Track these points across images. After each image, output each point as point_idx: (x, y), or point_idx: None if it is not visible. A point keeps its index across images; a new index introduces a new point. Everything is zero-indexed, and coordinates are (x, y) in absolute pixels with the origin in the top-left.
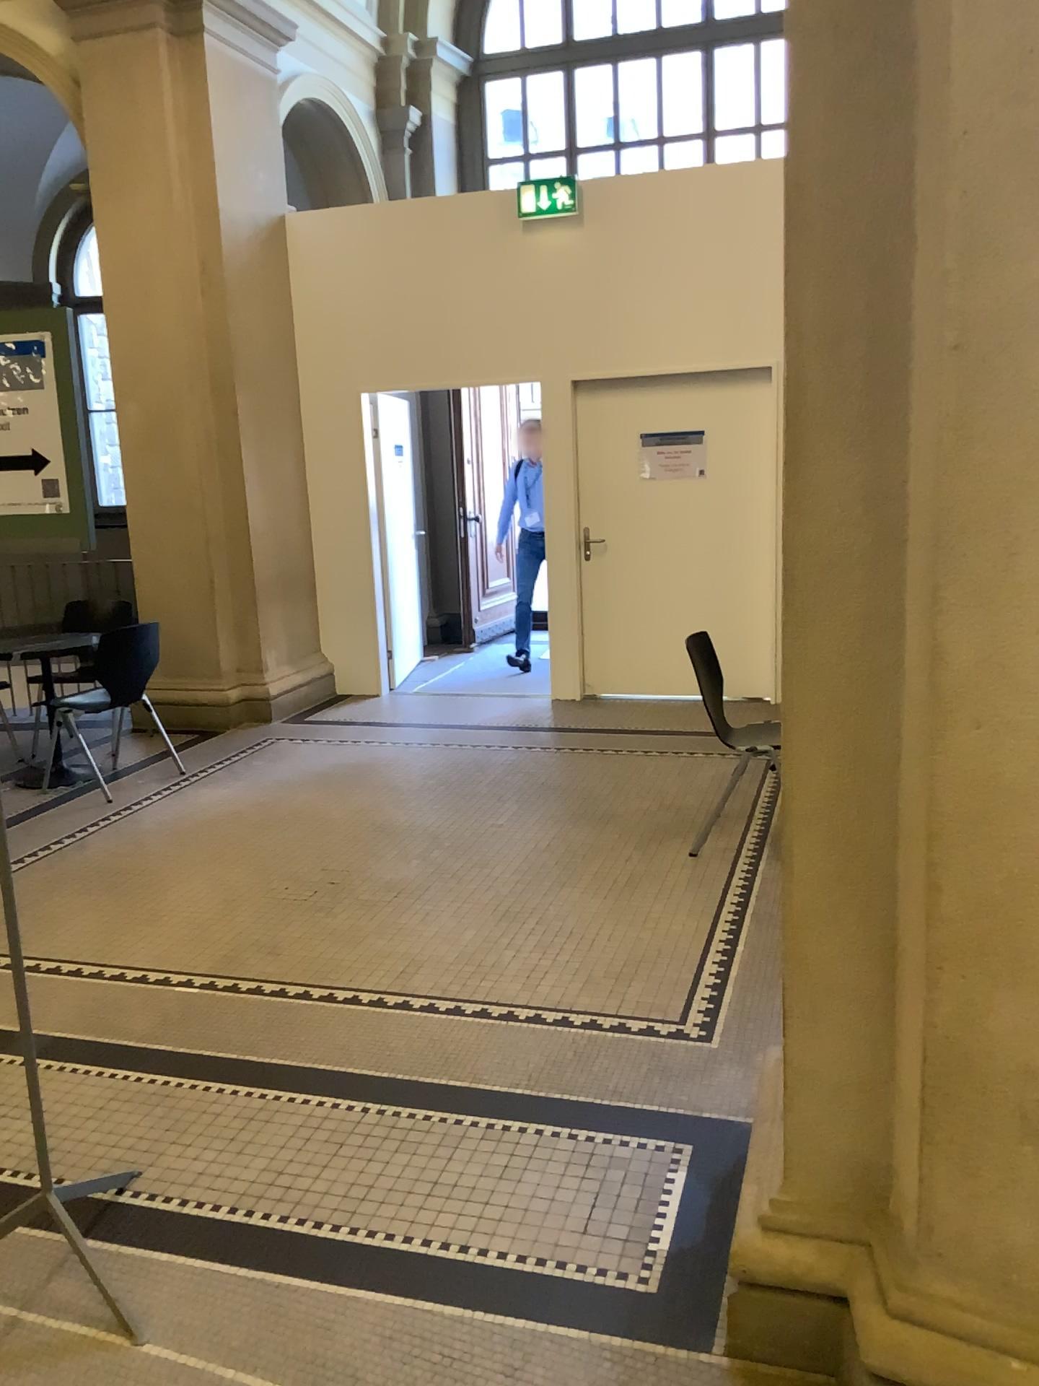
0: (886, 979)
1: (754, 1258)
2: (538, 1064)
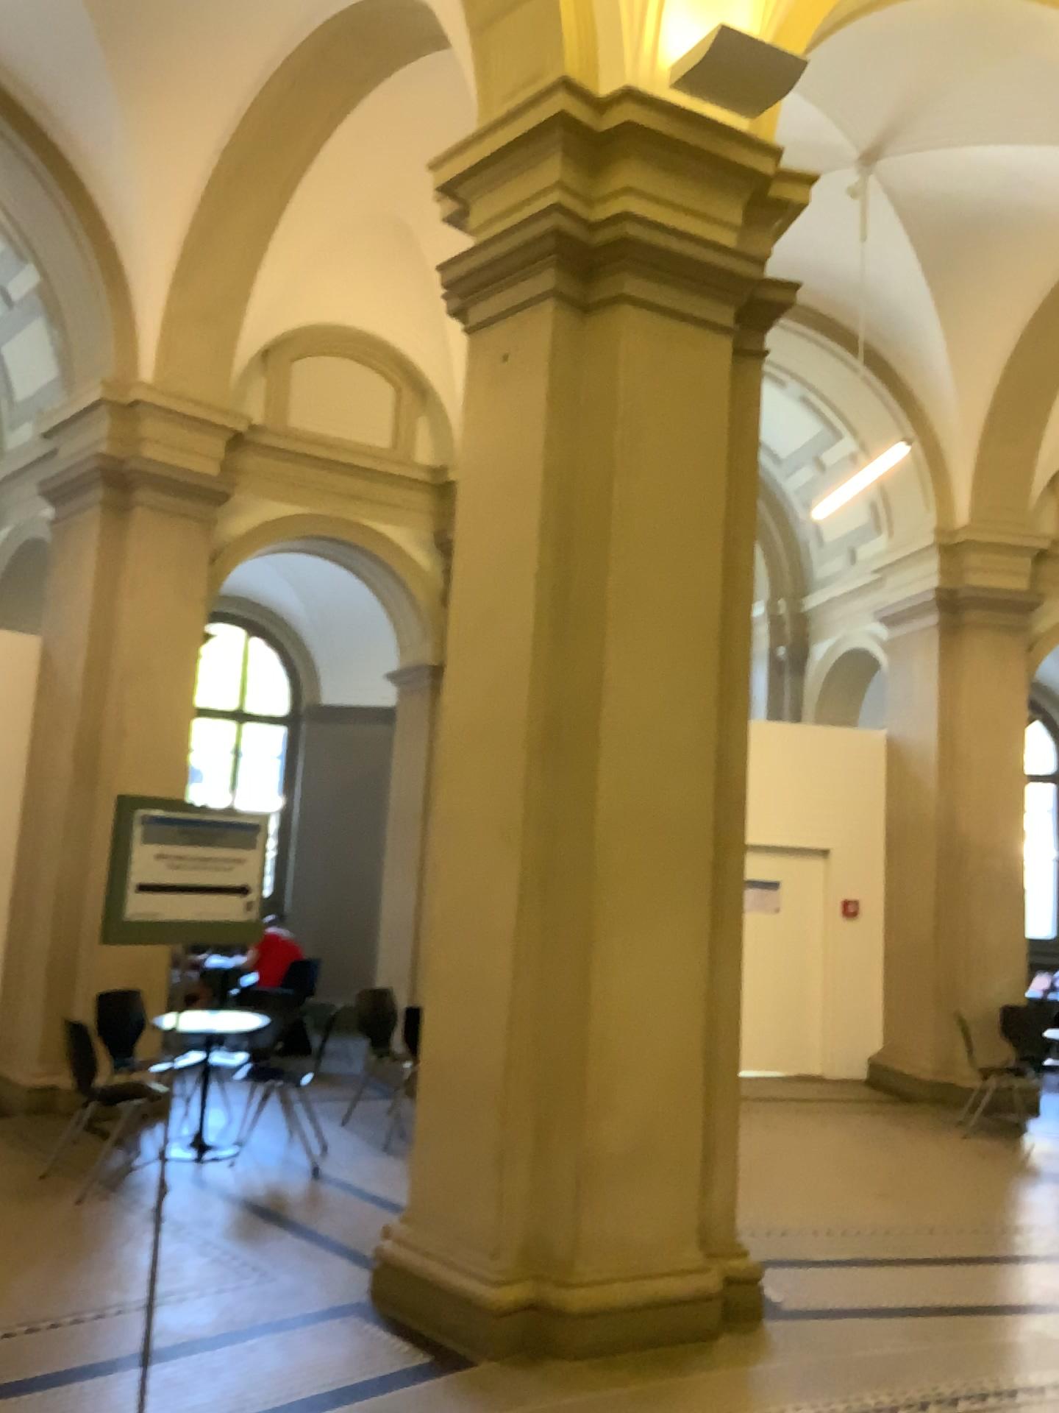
0: (541, 1139)
1: (498, 1303)
2: (217, 1317)
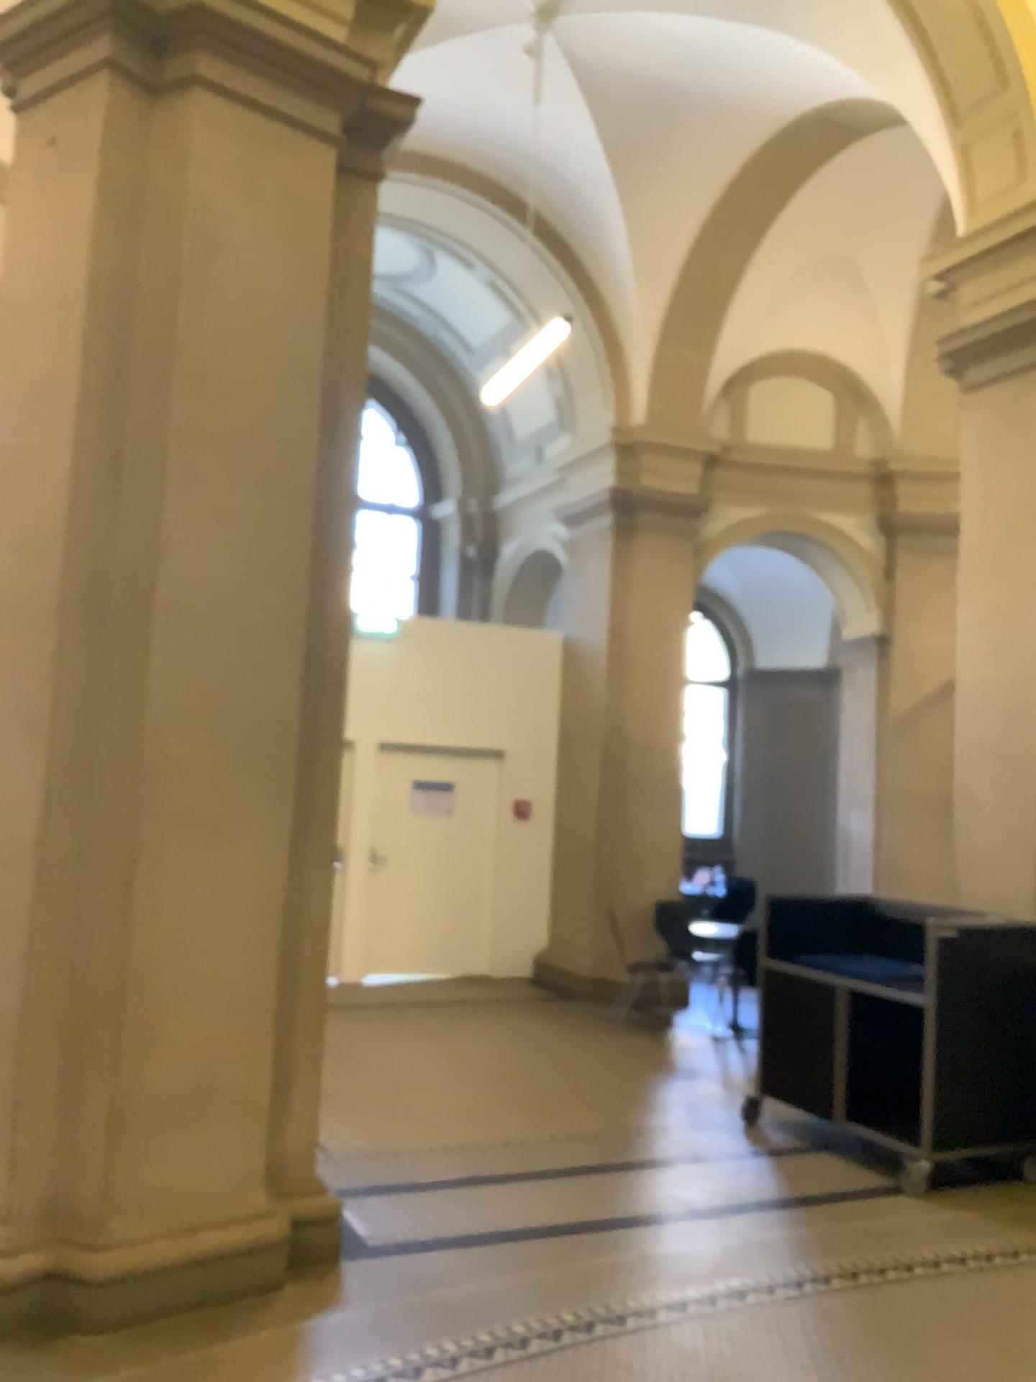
0: (68, 1088)
1: None
2: None
